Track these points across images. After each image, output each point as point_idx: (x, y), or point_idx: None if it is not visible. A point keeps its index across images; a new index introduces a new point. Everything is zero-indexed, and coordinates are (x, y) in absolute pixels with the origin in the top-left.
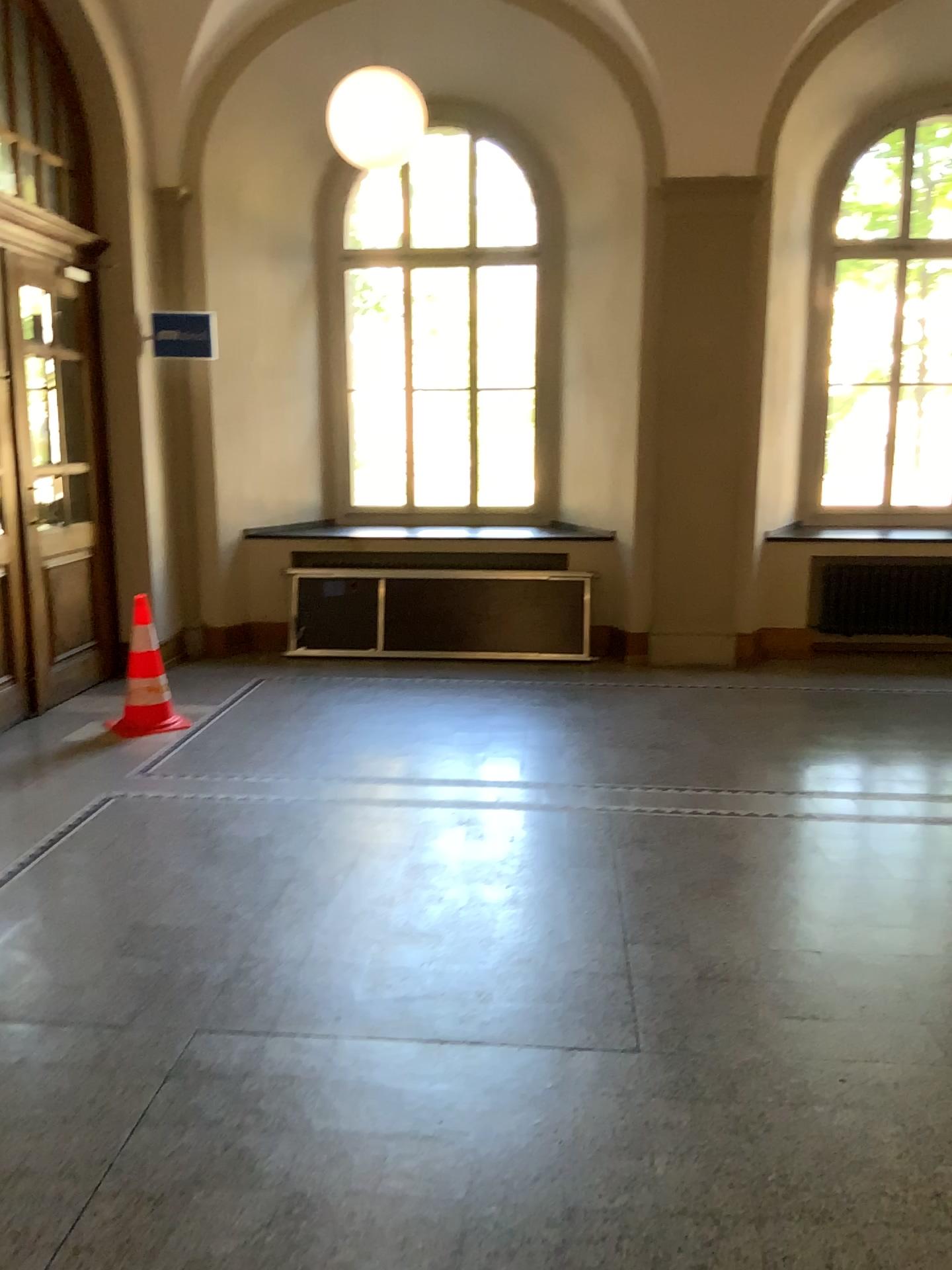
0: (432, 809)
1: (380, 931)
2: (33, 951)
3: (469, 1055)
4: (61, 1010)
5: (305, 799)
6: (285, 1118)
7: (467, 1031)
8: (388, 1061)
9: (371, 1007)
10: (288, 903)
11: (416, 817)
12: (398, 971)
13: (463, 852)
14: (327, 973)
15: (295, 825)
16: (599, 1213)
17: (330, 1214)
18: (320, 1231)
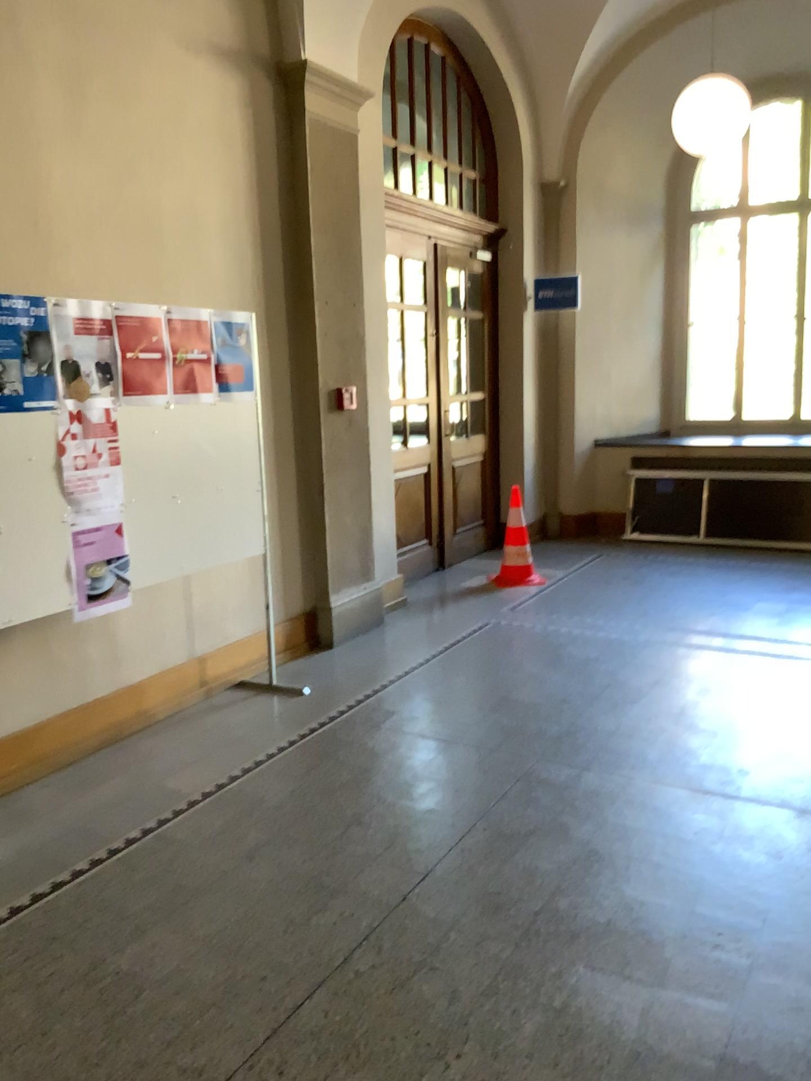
0: (727, 652)
1: (674, 724)
2: (442, 705)
3: (727, 803)
4: (459, 738)
5: (629, 636)
6: (594, 814)
7: (728, 790)
8: (668, 797)
9: (660, 766)
10: (609, 699)
11: (713, 657)
12: (683, 749)
13: (747, 684)
14: (632, 742)
15: (619, 652)
16: (805, 902)
17: (617, 866)
18: (610, 871)
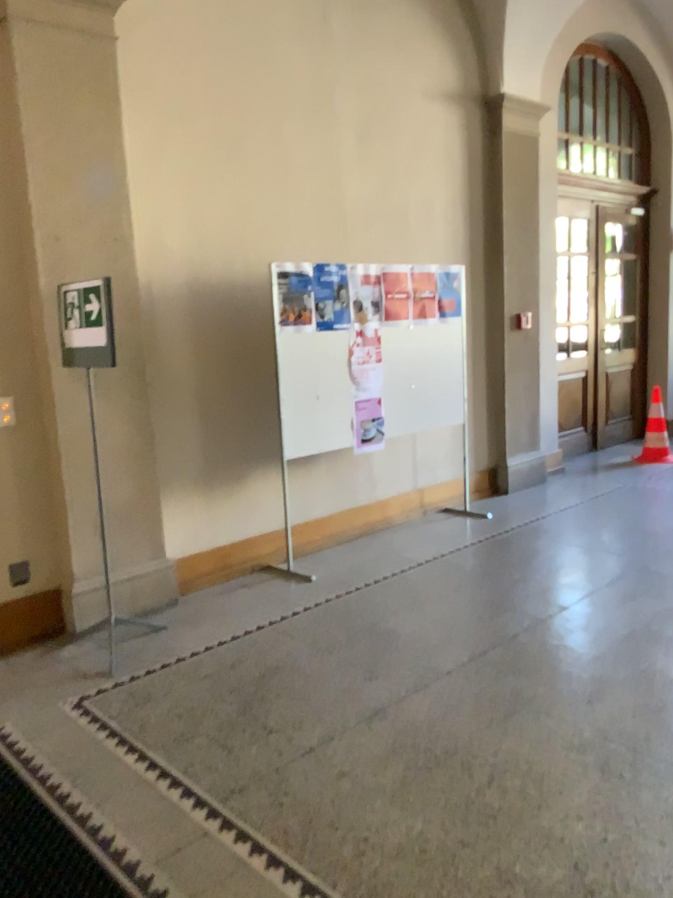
0: None
1: None
2: (598, 524)
3: None
4: (608, 541)
5: None
6: None
7: None
8: None
9: None
10: None
11: None
12: None
13: None
14: None
15: None
16: None
17: None
18: None
